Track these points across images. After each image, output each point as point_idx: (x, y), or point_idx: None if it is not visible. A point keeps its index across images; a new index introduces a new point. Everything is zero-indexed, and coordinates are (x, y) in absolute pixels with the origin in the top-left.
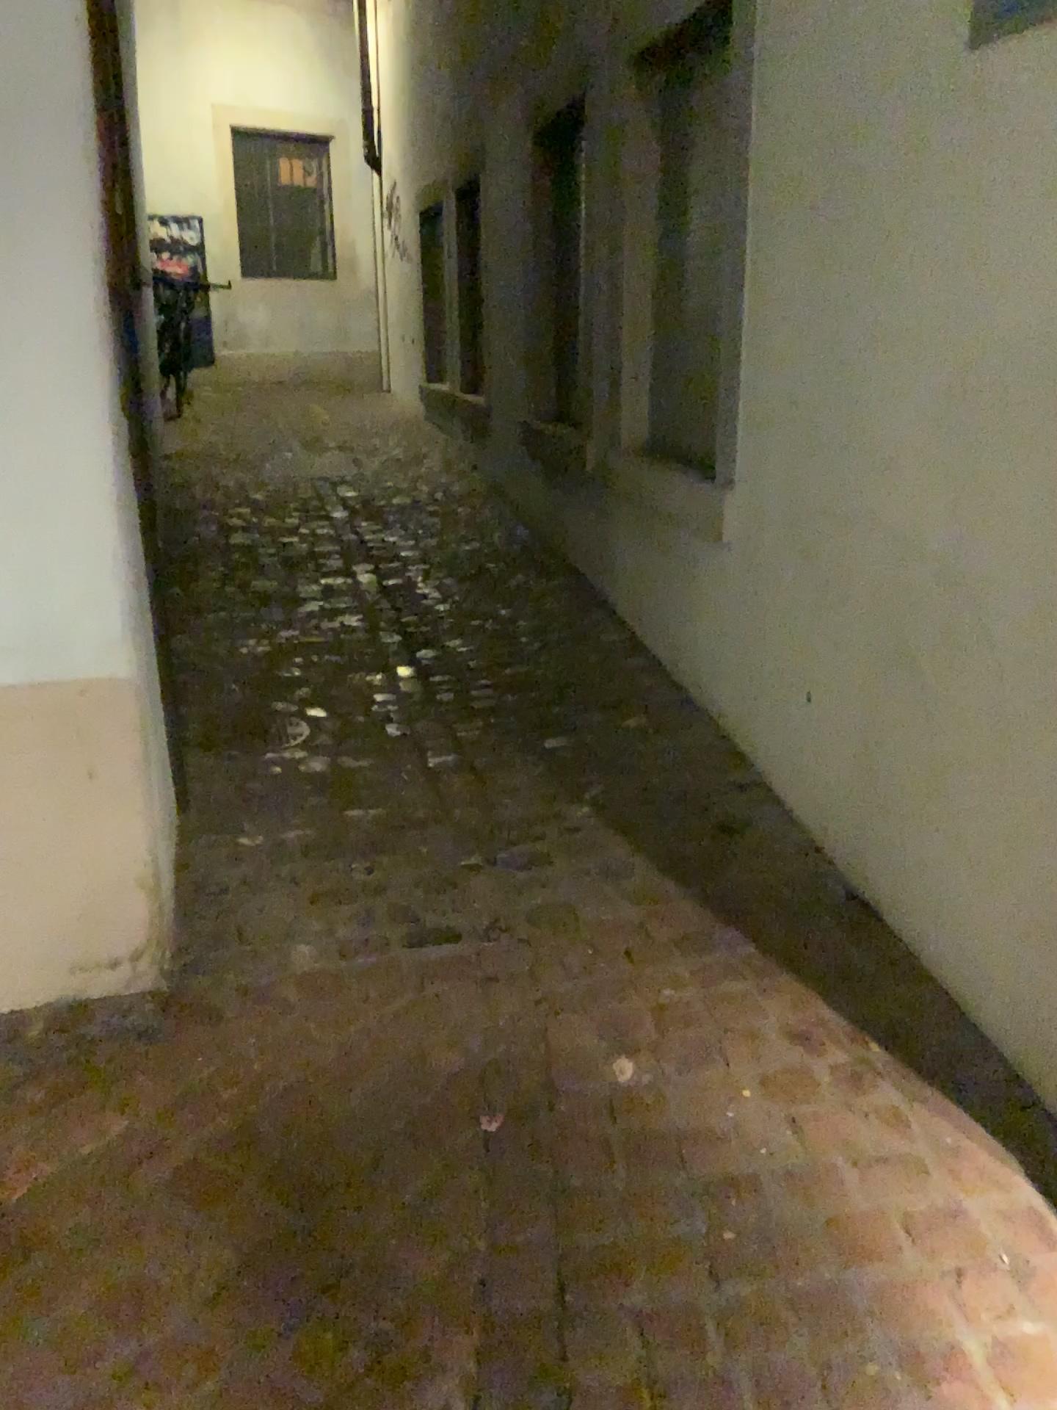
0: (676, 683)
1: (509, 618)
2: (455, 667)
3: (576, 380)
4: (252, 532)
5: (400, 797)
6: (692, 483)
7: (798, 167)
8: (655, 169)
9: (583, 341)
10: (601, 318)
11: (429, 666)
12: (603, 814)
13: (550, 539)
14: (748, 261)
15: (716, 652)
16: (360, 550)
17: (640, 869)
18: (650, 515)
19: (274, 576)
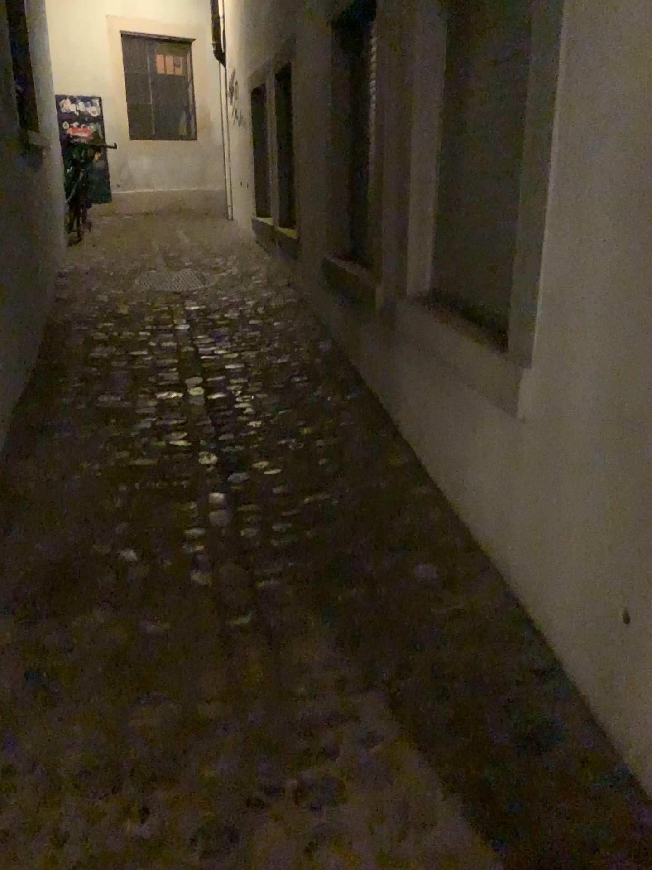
0: (461, 524)
1: (310, 440)
2: (261, 499)
3: (368, 231)
4: (110, 347)
5: (192, 685)
6: (481, 348)
7: (645, 20)
8: (446, 43)
9: (374, 199)
10: (390, 180)
11: (237, 498)
12: (399, 714)
13: (345, 356)
14: (558, 133)
15: (505, 516)
16: (194, 364)
17: (442, 814)
18: (435, 365)
19: (120, 392)
